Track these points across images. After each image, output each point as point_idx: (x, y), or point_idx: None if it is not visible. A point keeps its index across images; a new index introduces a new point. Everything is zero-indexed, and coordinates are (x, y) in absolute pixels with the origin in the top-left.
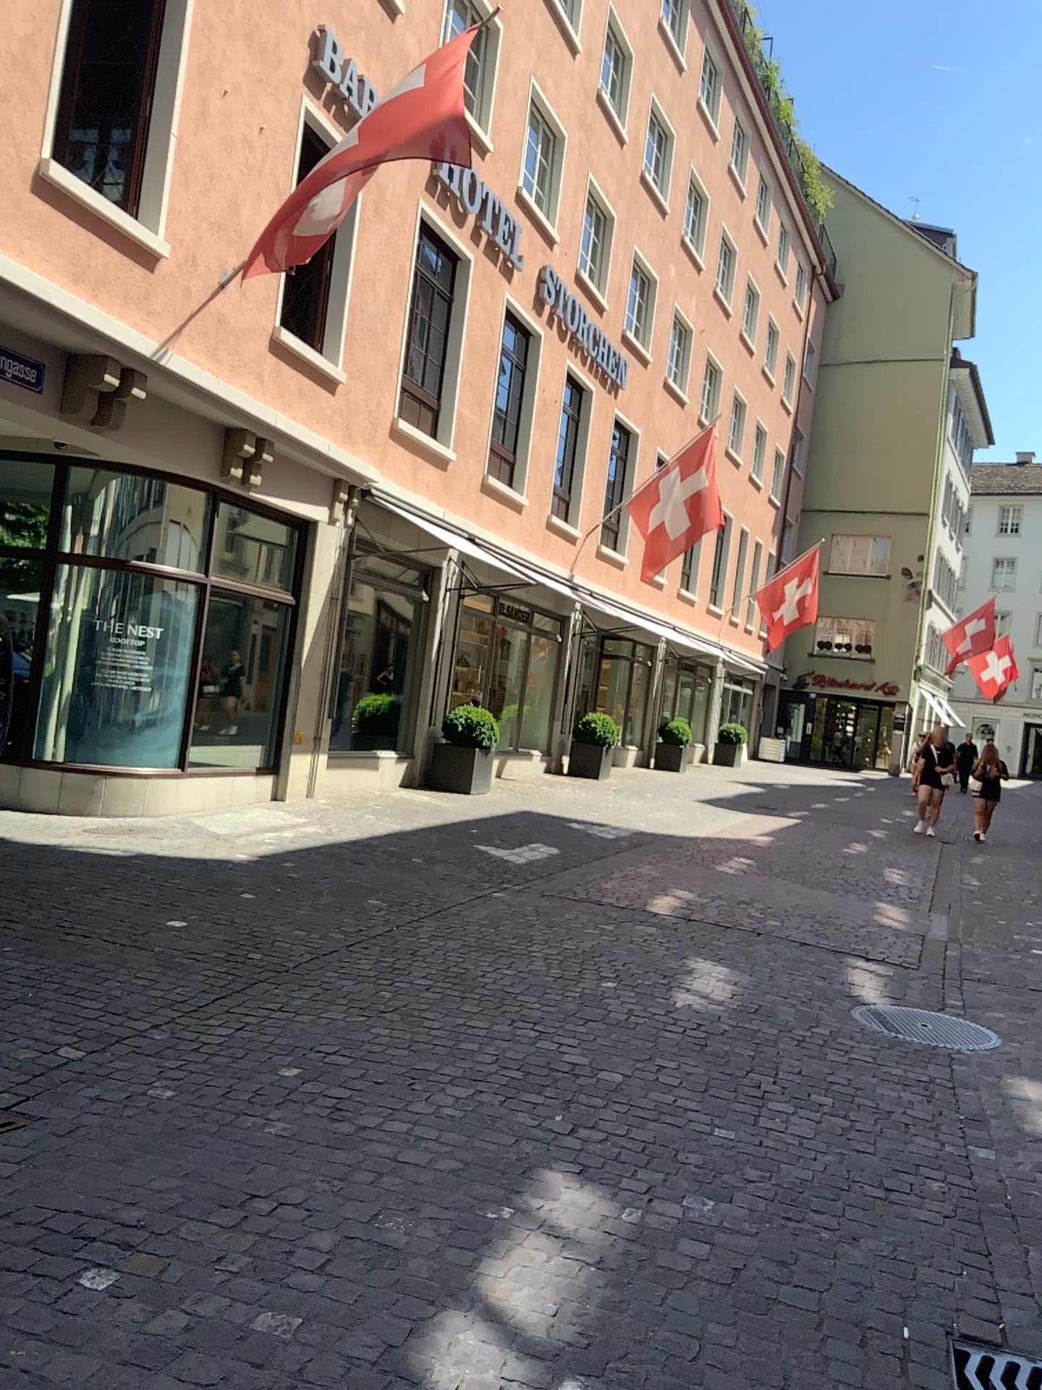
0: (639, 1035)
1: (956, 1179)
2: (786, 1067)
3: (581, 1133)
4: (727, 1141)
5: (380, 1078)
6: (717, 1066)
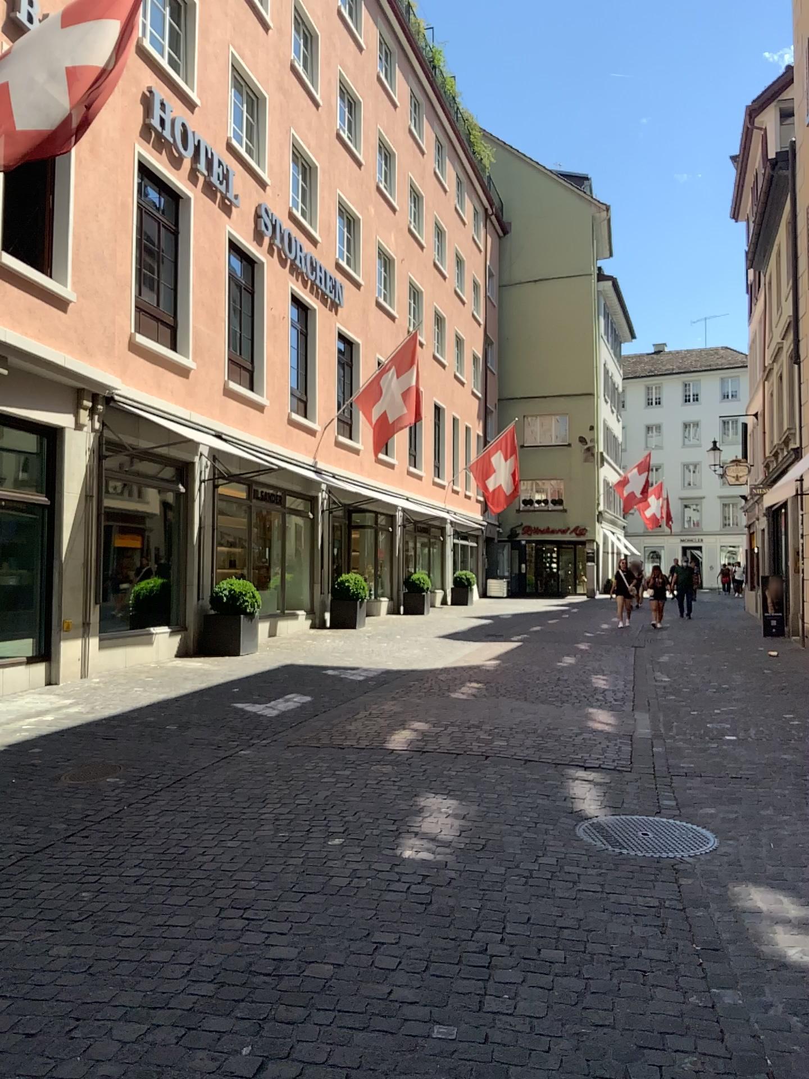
0: (356, 905)
1: (709, 1050)
2: (513, 920)
3: (268, 1075)
4: (445, 1050)
5: (29, 1031)
6: (439, 933)
